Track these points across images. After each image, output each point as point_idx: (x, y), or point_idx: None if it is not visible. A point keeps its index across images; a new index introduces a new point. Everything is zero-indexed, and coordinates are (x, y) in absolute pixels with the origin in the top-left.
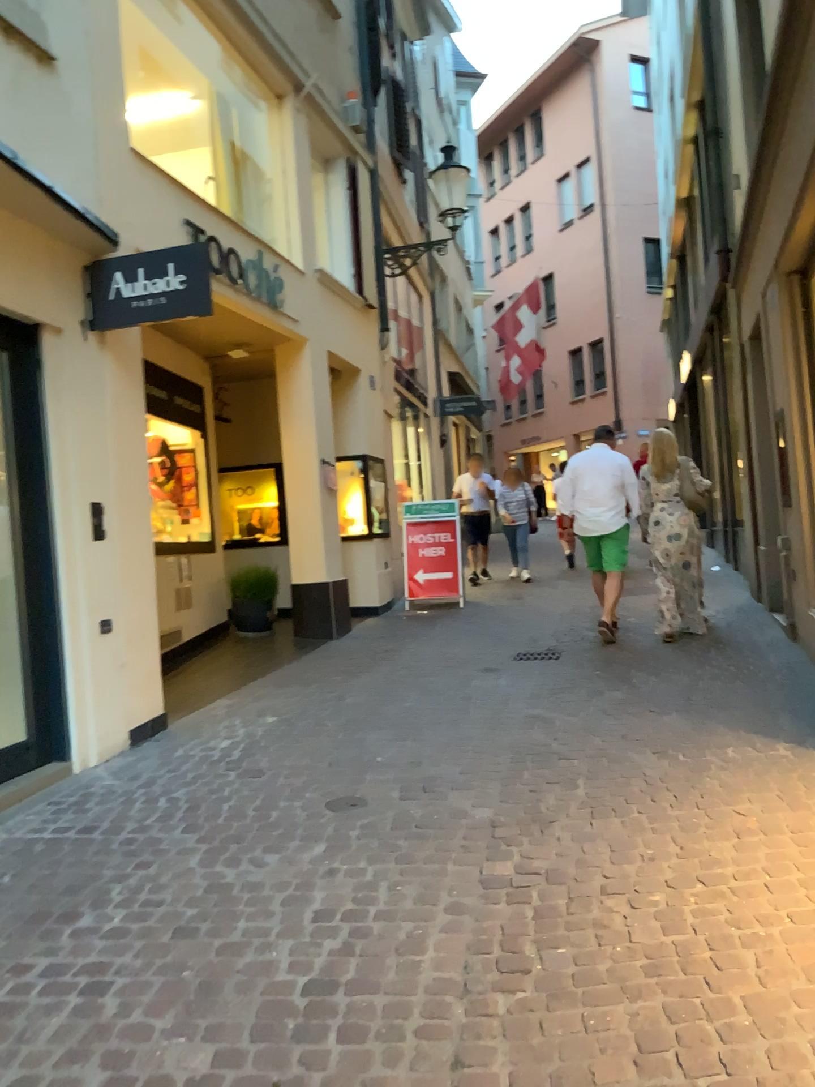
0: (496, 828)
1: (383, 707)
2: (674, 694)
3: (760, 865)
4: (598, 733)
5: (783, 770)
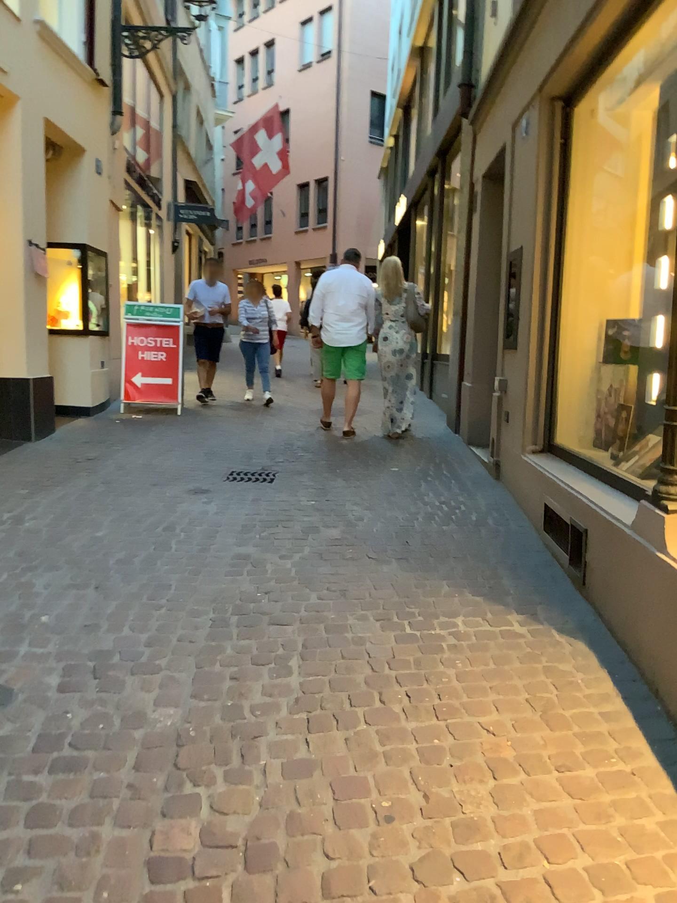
0: (182, 753)
1: (68, 536)
2: (392, 538)
3: (534, 840)
4: (314, 587)
5: (526, 660)
